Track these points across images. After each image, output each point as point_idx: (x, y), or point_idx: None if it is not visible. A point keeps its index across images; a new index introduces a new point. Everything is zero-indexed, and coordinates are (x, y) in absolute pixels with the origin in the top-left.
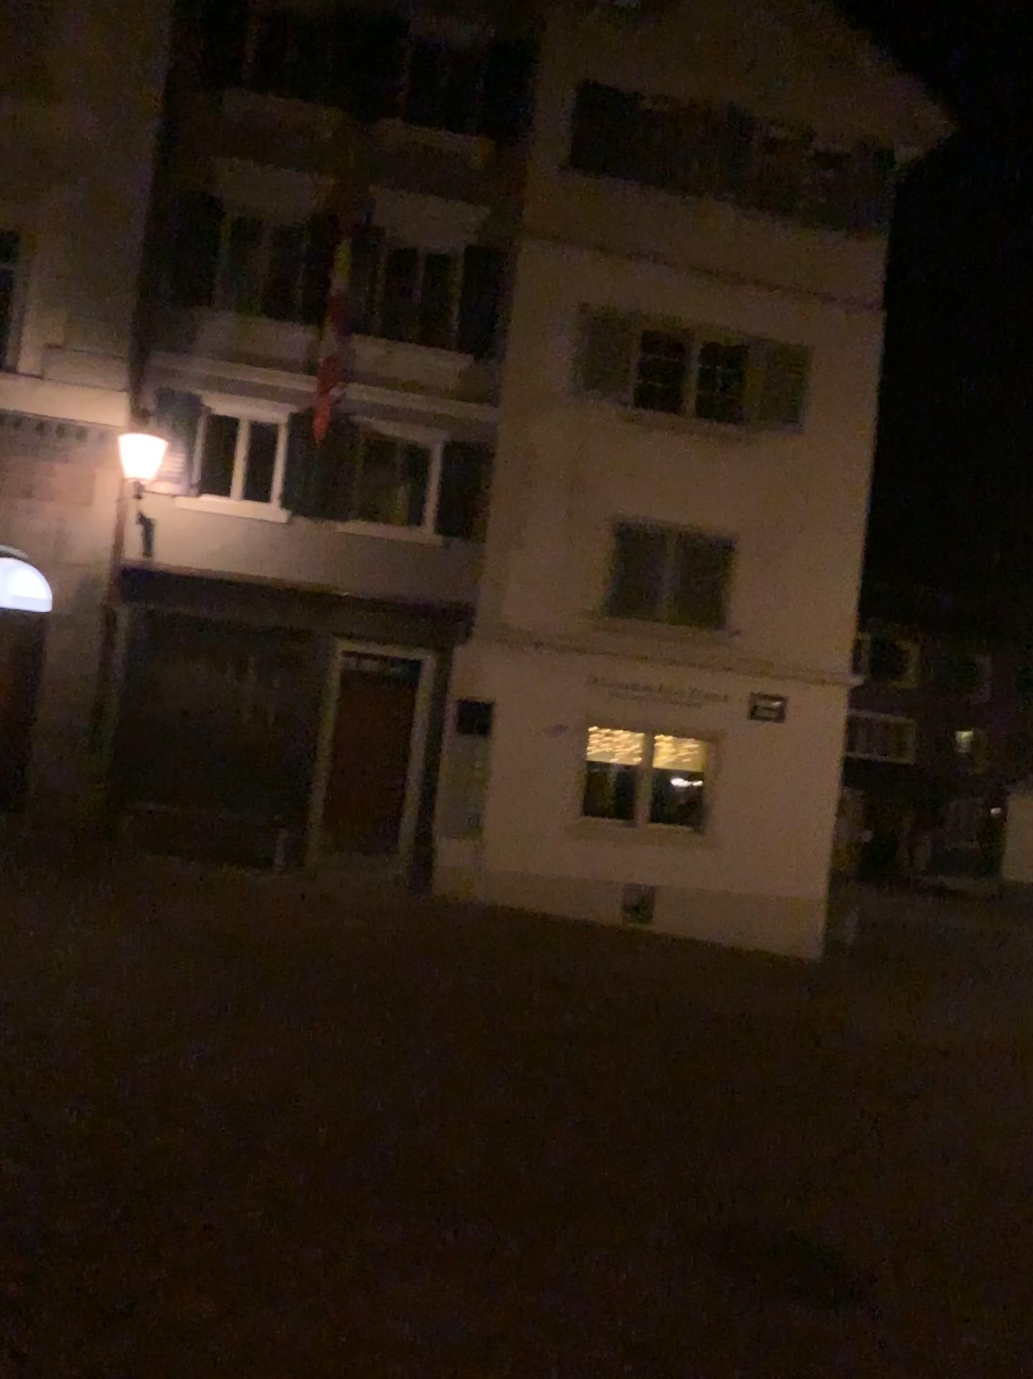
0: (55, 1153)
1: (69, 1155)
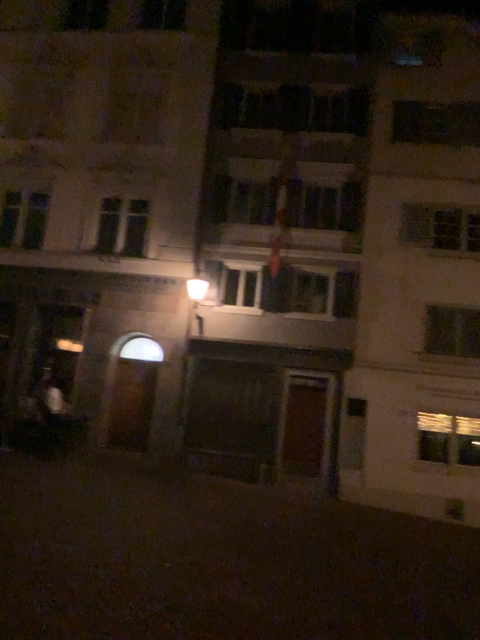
0: (108, 635)
1: (115, 637)
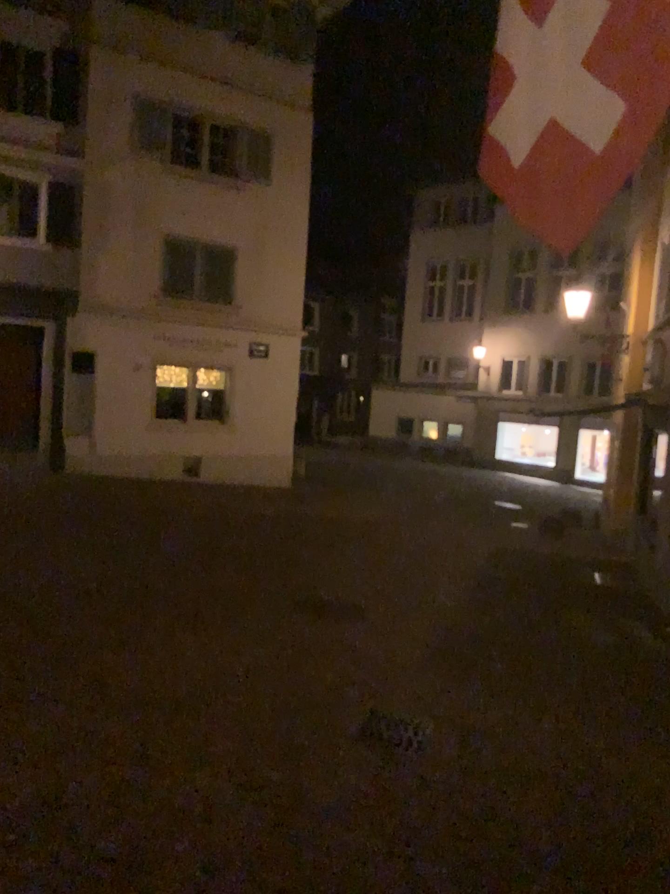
0: None
1: None
